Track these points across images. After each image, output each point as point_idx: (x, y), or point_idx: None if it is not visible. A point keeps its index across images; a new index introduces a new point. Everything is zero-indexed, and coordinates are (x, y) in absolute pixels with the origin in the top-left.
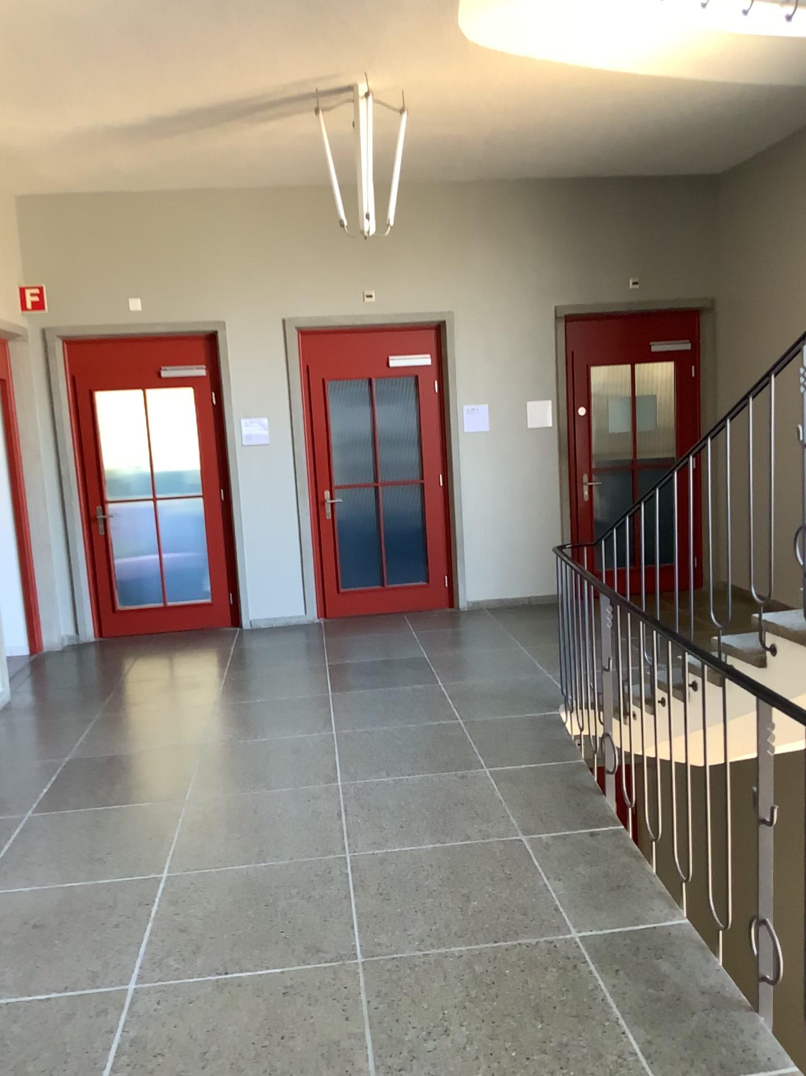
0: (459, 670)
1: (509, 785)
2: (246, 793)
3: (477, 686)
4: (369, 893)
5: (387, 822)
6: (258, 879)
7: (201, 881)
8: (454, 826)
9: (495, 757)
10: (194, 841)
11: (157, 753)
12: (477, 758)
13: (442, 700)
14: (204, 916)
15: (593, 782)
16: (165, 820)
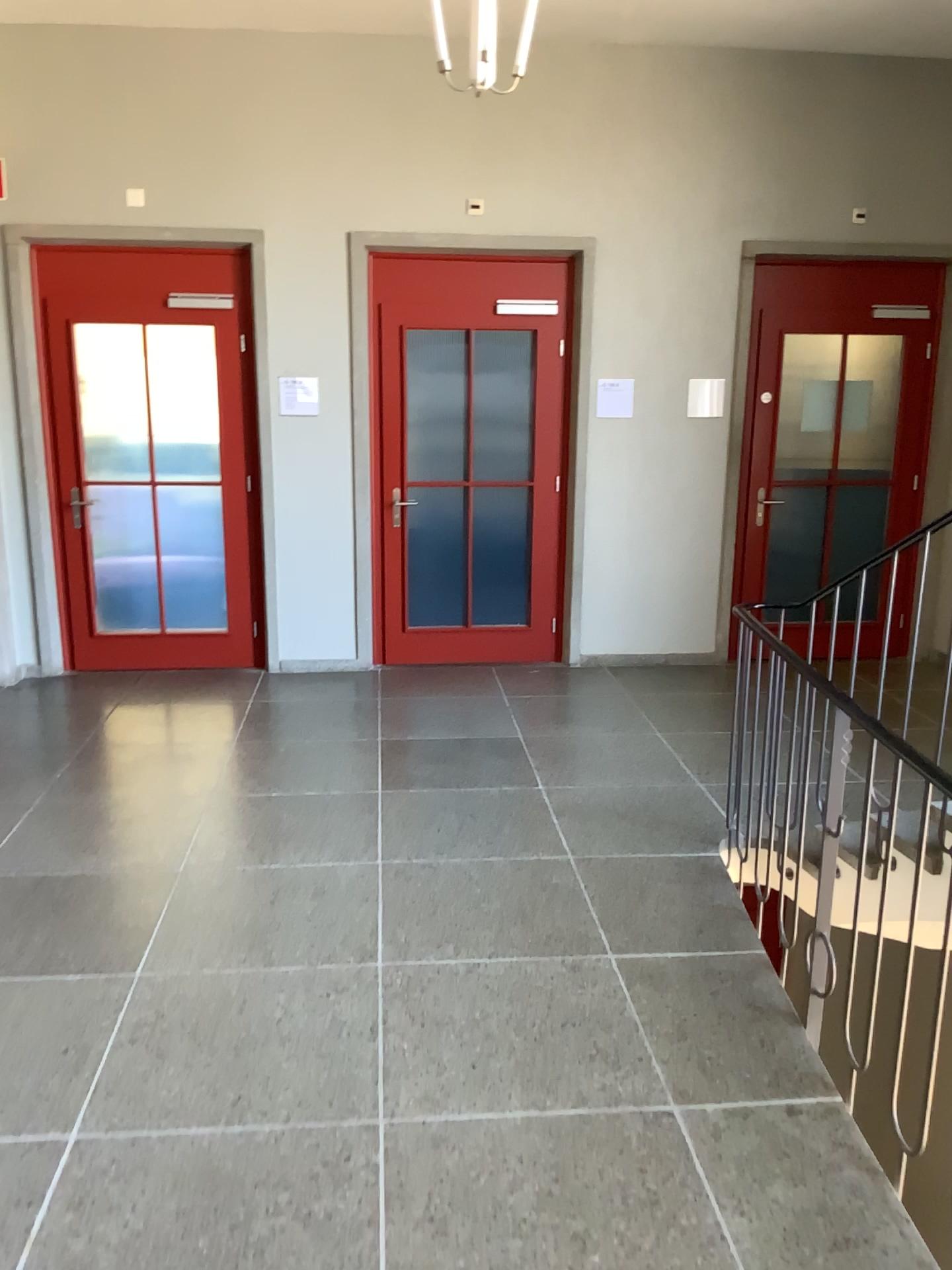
0: (568, 764)
1: (647, 991)
2: (232, 972)
3: (596, 795)
4: (411, 1223)
5: (449, 1055)
6: (222, 1170)
7: (126, 1164)
8: (559, 1075)
9: (624, 931)
10: (129, 1071)
11: (108, 880)
12: (596, 932)
13: (543, 815)
14: (117, 1251)
15: (784, 1002)
16: (92, 1020)
